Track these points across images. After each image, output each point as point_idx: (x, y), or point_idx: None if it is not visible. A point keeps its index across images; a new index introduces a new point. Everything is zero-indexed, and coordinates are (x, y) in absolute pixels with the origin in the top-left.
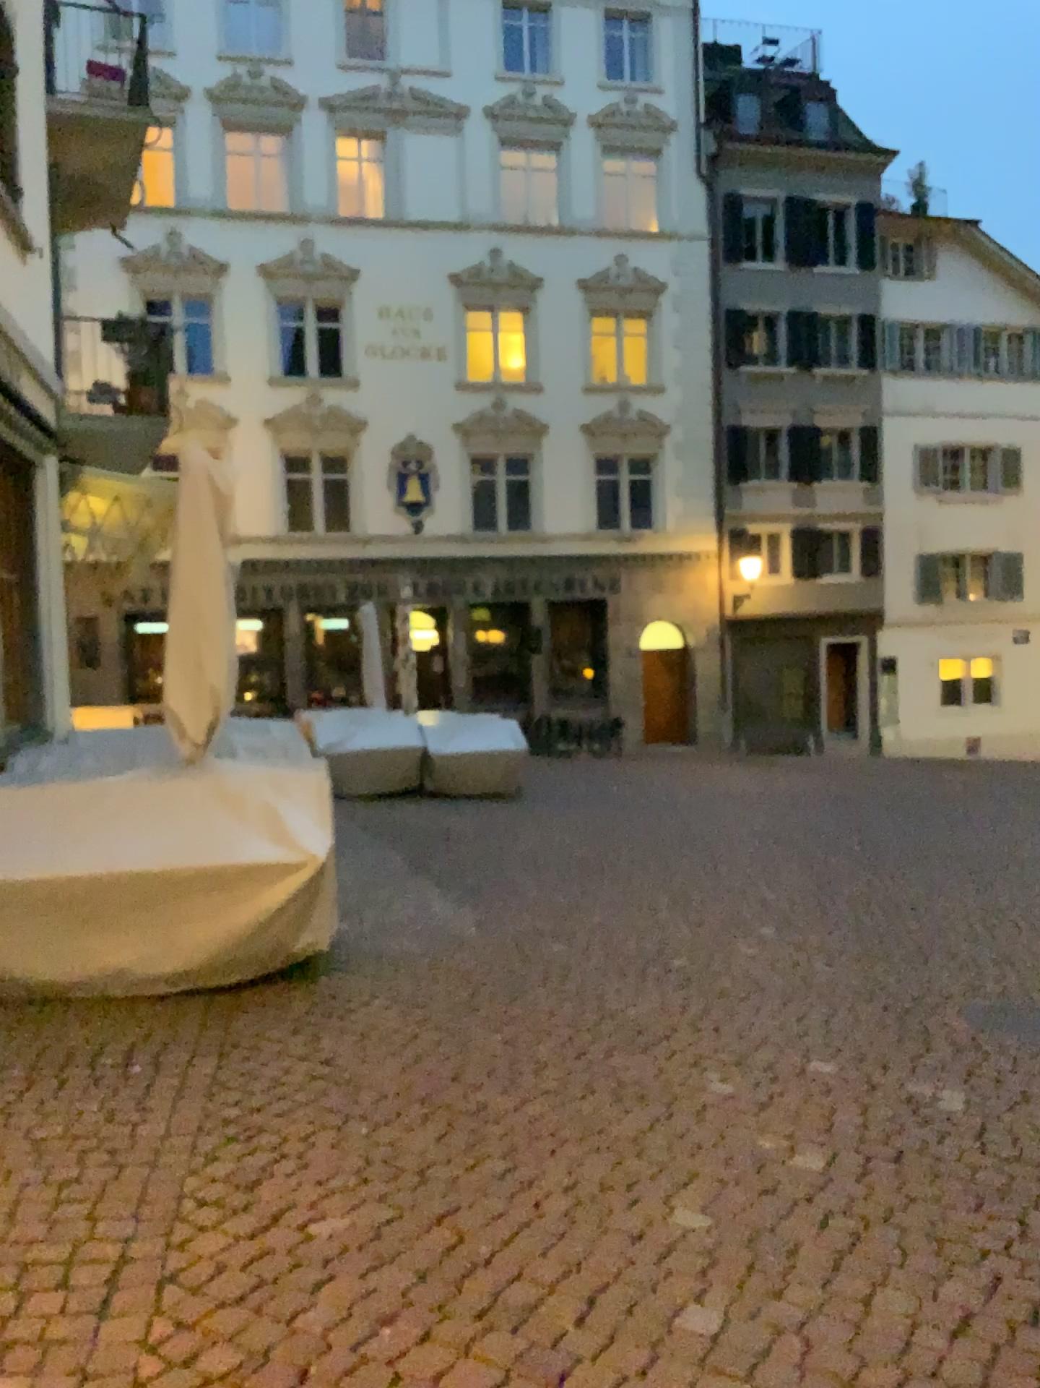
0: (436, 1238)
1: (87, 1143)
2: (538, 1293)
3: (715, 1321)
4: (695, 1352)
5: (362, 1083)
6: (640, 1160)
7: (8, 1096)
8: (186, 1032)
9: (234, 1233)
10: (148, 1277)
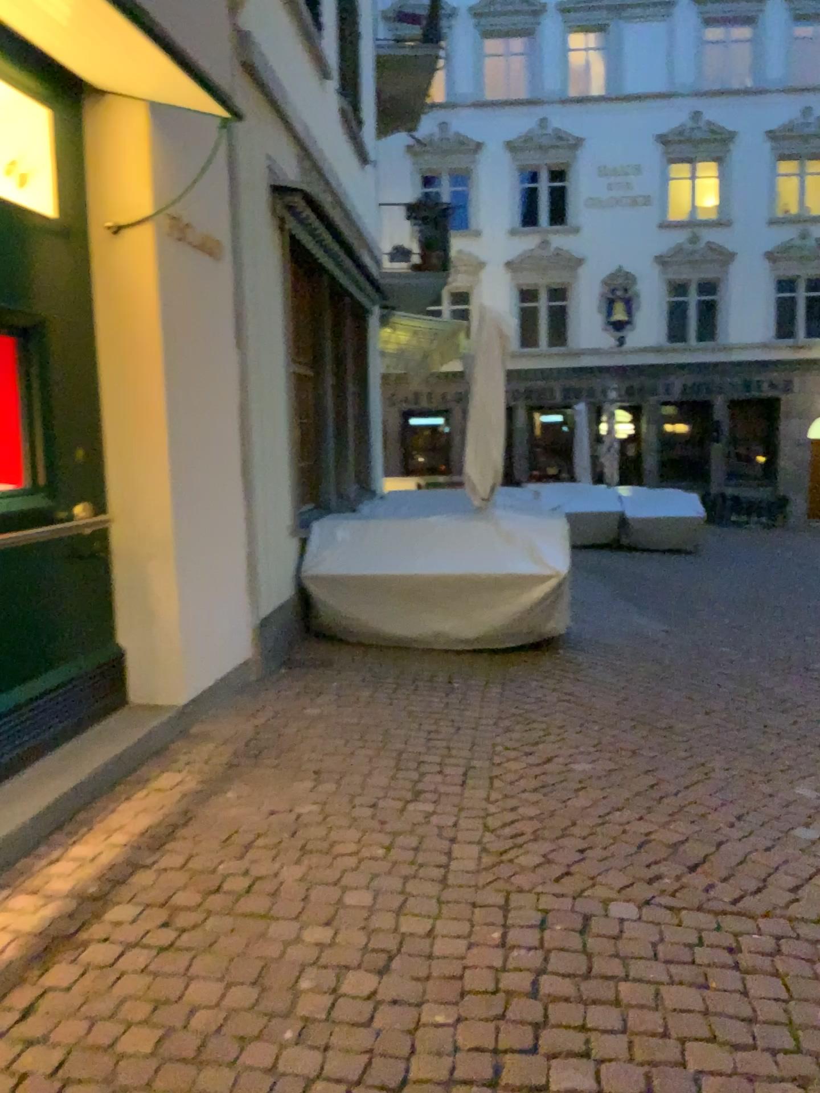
0: (643, 778)
1: (438, 716)
2: (704, 807)
3: (812, 833)
4: (798, 843)
5: (593, 705)
6: (773, 760)
7: (390, 690)
8: (482, 670)
9: (528, 762)
10: (485, 774)
